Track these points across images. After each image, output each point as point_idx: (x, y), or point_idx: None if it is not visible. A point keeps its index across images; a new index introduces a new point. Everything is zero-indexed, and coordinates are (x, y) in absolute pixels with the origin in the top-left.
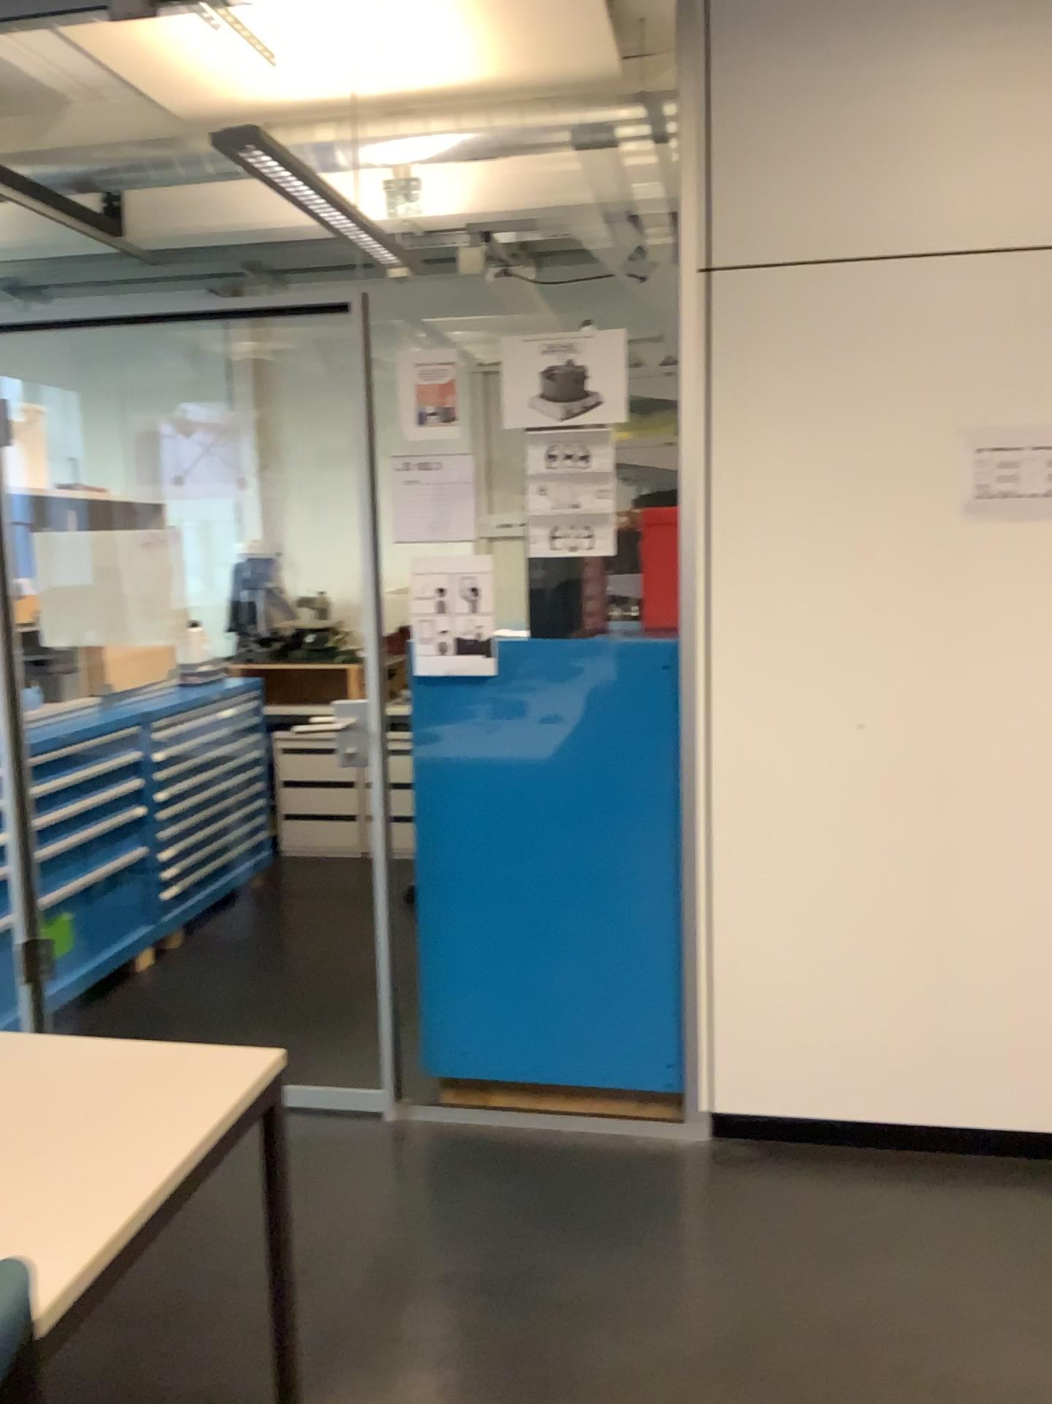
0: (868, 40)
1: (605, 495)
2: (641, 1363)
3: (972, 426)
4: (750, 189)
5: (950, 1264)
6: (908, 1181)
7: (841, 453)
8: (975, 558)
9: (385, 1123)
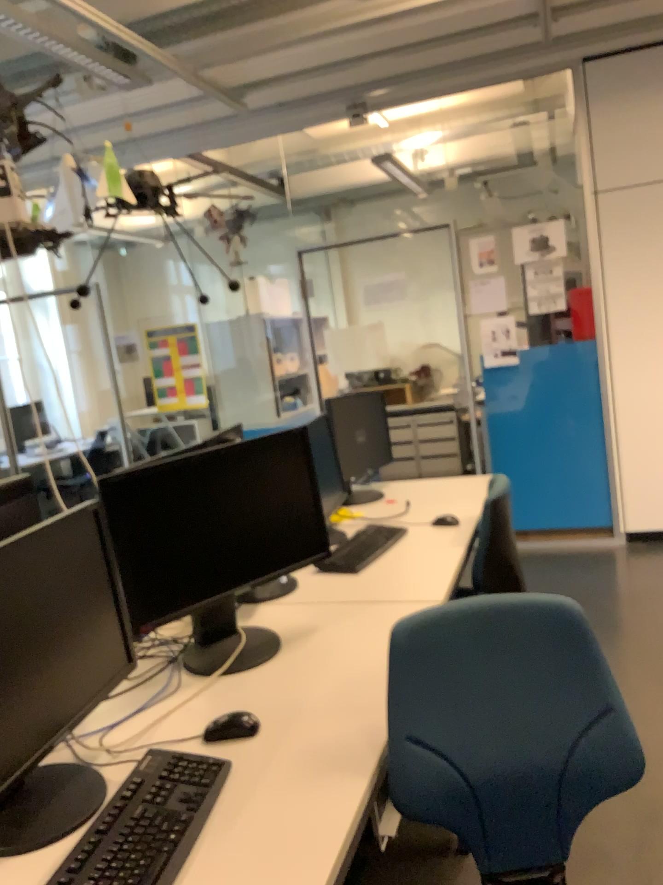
0: (652, 95)
1: (558, 286)
2: (617, 592)
3: None
4: (609, 159)
5: None
6: None
7: (656, 257)
8: None
9: None
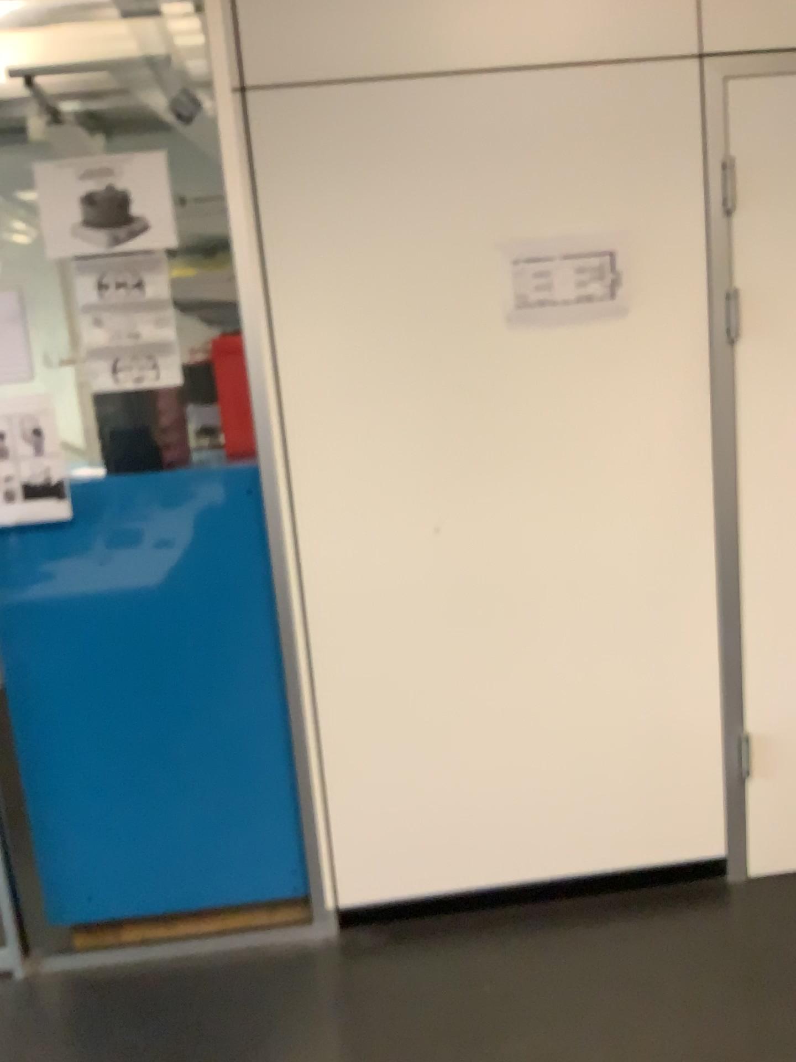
0: None
1: (163, 325)
2: None
3: (508, 237)
4: (274, 4)
5: (570, 1026)
6: (521, 941)
7: (391, 270)
8: (522, 362)
9: (12, 985)
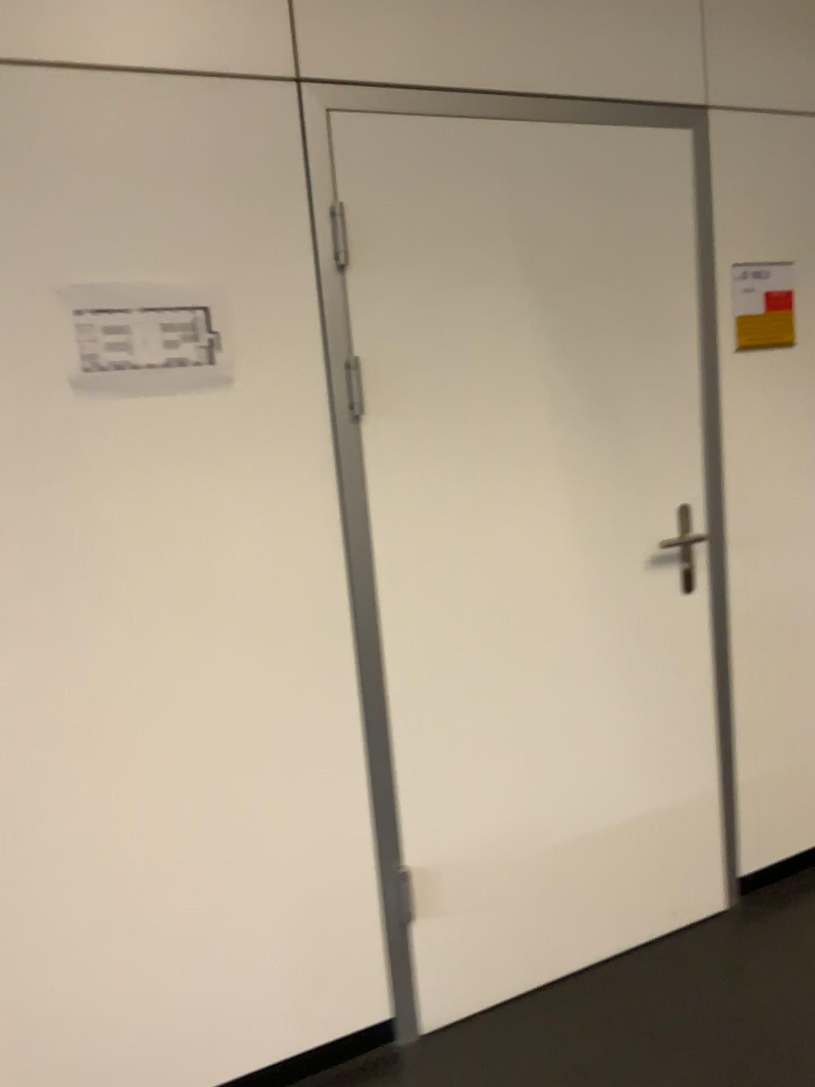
0: None
1: None
2: None
3: (68, 281)
4: None
5: None
6: None
7: None
8: (99, 443)
9: None
